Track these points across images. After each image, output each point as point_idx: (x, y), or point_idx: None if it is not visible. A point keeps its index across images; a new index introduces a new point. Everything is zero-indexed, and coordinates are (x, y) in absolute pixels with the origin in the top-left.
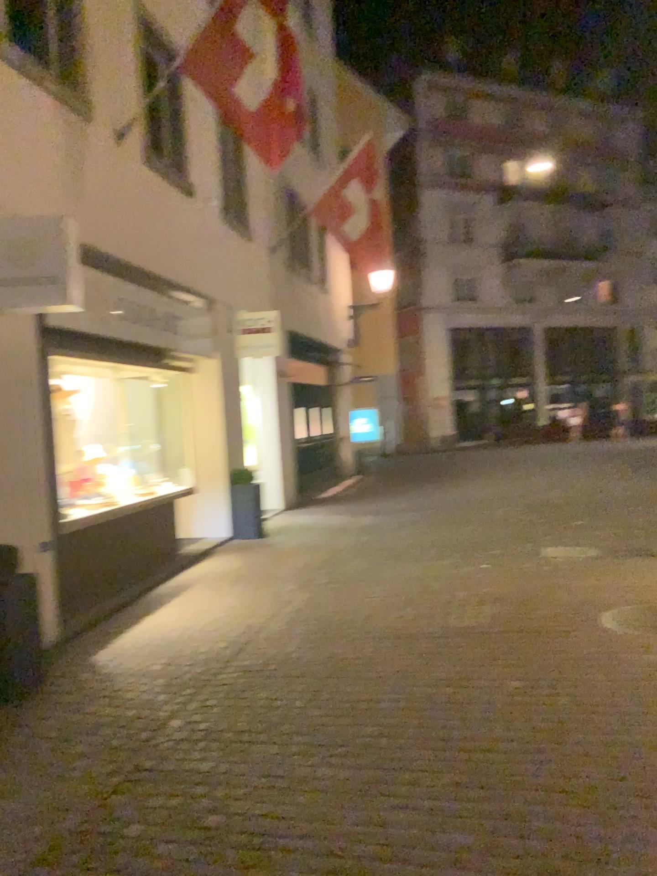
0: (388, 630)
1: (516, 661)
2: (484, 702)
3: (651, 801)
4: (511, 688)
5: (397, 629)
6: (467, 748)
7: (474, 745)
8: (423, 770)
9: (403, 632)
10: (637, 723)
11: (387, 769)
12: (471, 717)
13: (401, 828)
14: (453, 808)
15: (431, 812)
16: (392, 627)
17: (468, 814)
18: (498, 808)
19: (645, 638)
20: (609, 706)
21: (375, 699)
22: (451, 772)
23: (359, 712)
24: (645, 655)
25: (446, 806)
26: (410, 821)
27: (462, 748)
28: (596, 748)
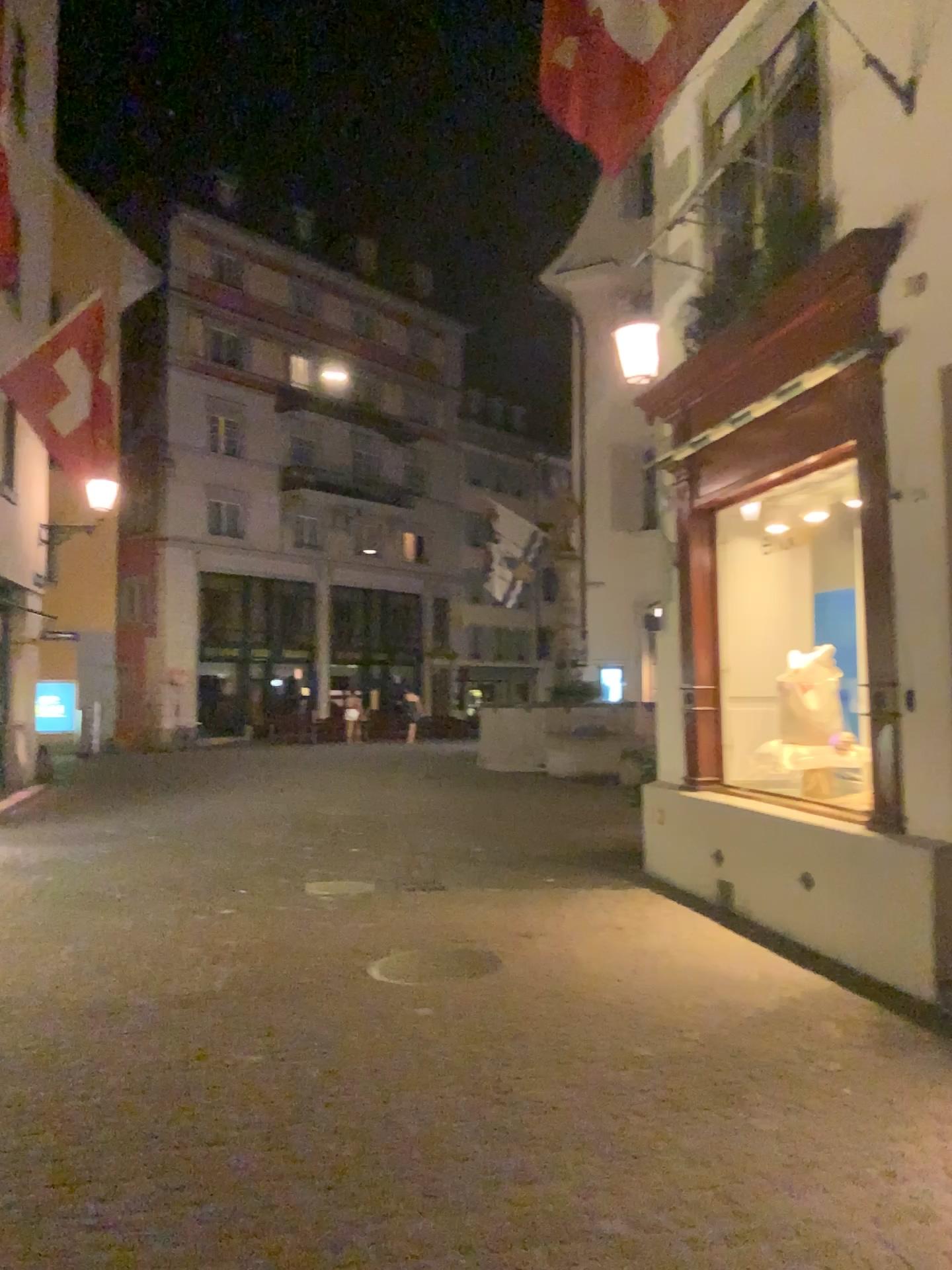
0: (80, 1003)
1: (257, 1029)
2: (210, 1084)
3: (402, 1170)
4: (248, 1062)
5: (94, 1001)
6: (184, 1142)
7: (194, 1138)
8: (122, 1177)
9: (101, 1004)
10: (396, 1087)
11: (70, 1183)
12: (192, 1103)
13: (88, 1251)
14: (160, 1216)
15: (130, 1226)
16: (85, 999)
17: (181, 1220)
18: (220, 1206)
19: (417, 988)
20: (367, 1072)
21: (56, 1095)
22: (160, 1175)
23: (31, 1116)
24: (414, 1008)
25: (151, 1216)
26: (100, 1241)
27: (178, 1142)
28: (346, 1120)
